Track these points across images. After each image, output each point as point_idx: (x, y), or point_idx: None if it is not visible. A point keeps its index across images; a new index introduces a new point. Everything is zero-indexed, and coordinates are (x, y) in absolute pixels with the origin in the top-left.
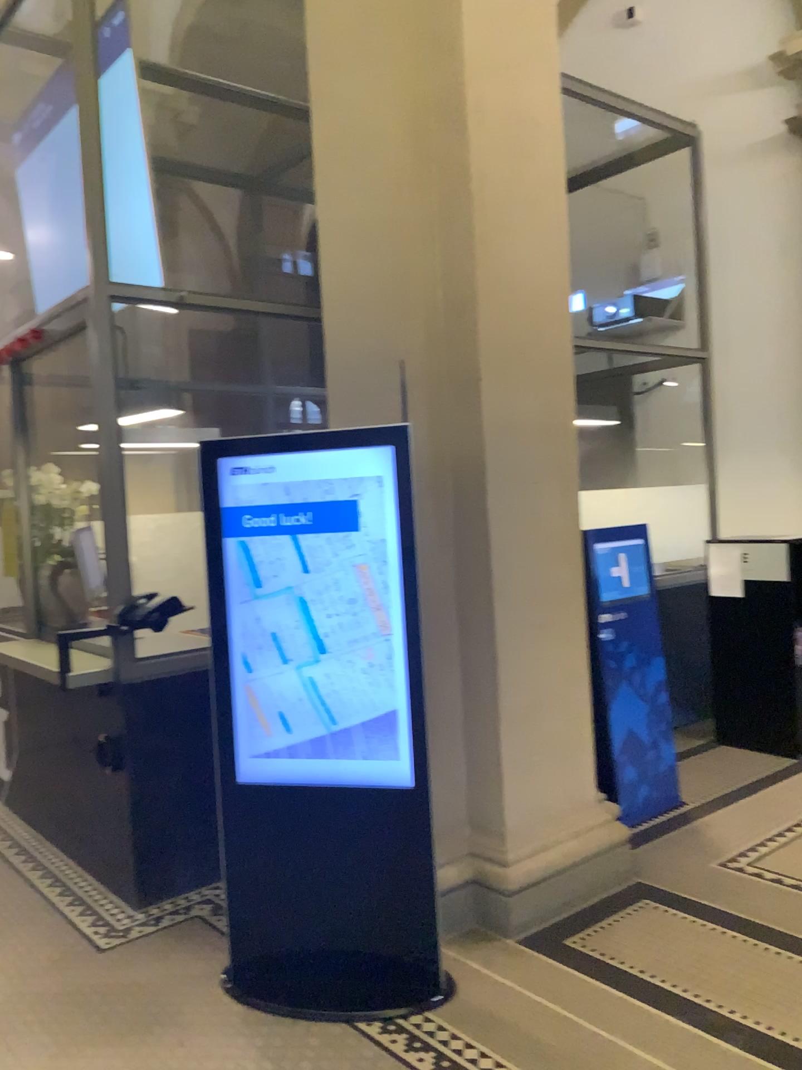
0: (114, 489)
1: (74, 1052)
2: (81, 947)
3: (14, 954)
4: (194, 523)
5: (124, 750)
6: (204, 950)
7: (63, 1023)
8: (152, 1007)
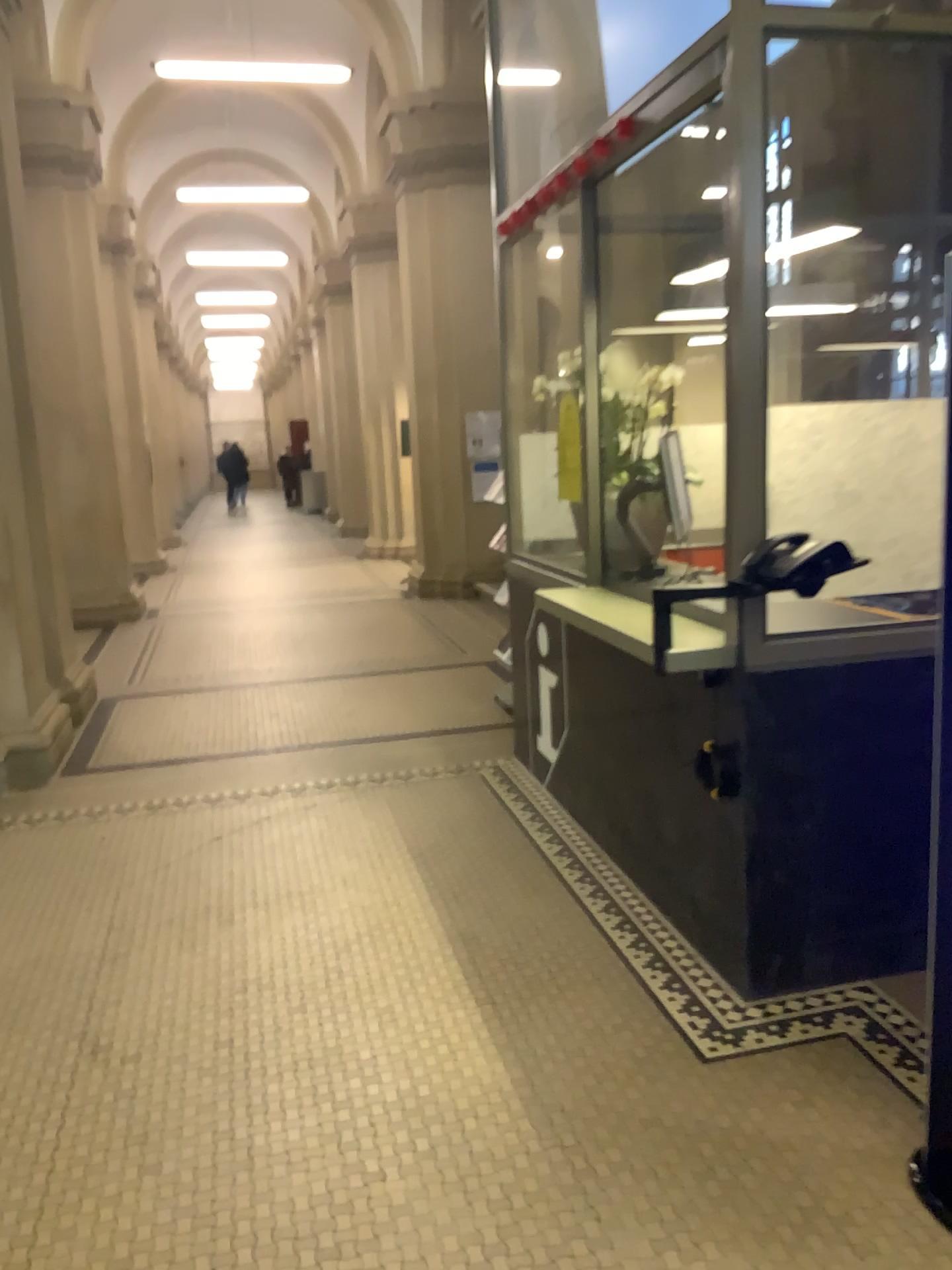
0: (749, 363)
1: (690, 1249)
2: (675, 1047)
3: (584, 1034)
4: (869, 421)
5: (737, 768)
6: (871, 1108)
7: (666, 1183)
8: (802, 1196)
